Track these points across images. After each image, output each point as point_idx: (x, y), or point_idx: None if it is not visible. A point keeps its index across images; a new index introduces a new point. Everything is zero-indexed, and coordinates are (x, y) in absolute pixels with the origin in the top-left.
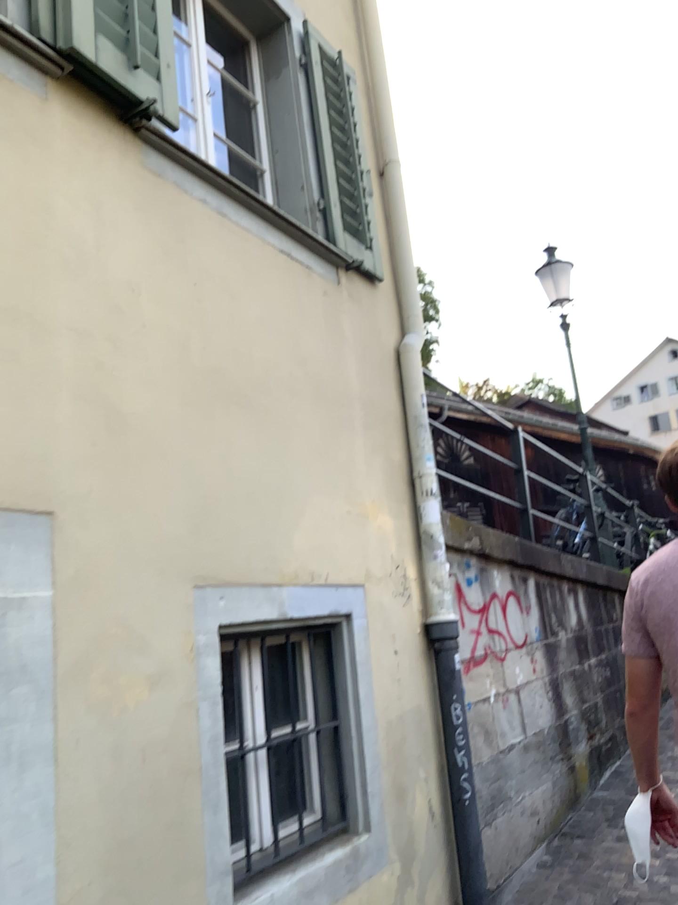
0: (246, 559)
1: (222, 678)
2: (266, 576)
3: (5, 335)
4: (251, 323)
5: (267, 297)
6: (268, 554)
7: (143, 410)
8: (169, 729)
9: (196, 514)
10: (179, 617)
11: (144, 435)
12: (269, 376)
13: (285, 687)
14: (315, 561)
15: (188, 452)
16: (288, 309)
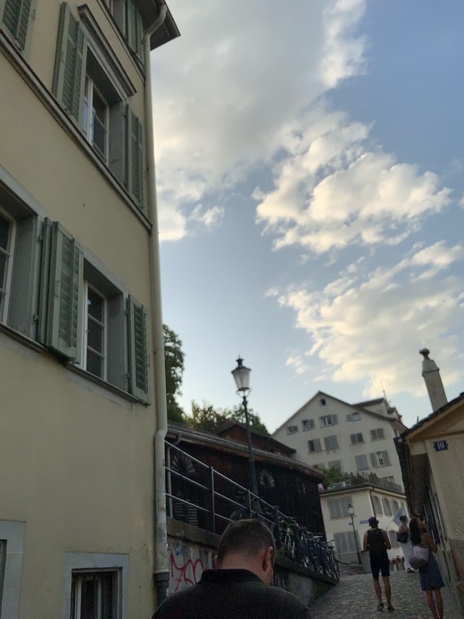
0: (84, 539)
1: (68, 592)
2: (90, 547)
3: (20, 456)
4: (95, 435)
5: (102, 422)
6: (92, 537)
7: (56, 478)
8: (51, 610)
9: (69, 520)
10: (59, 564)
11: (55, 488)
12: (100, 457)
13: (90, 600)
14: (110, 540)
15: (68, 494)
16: (109, 426)
